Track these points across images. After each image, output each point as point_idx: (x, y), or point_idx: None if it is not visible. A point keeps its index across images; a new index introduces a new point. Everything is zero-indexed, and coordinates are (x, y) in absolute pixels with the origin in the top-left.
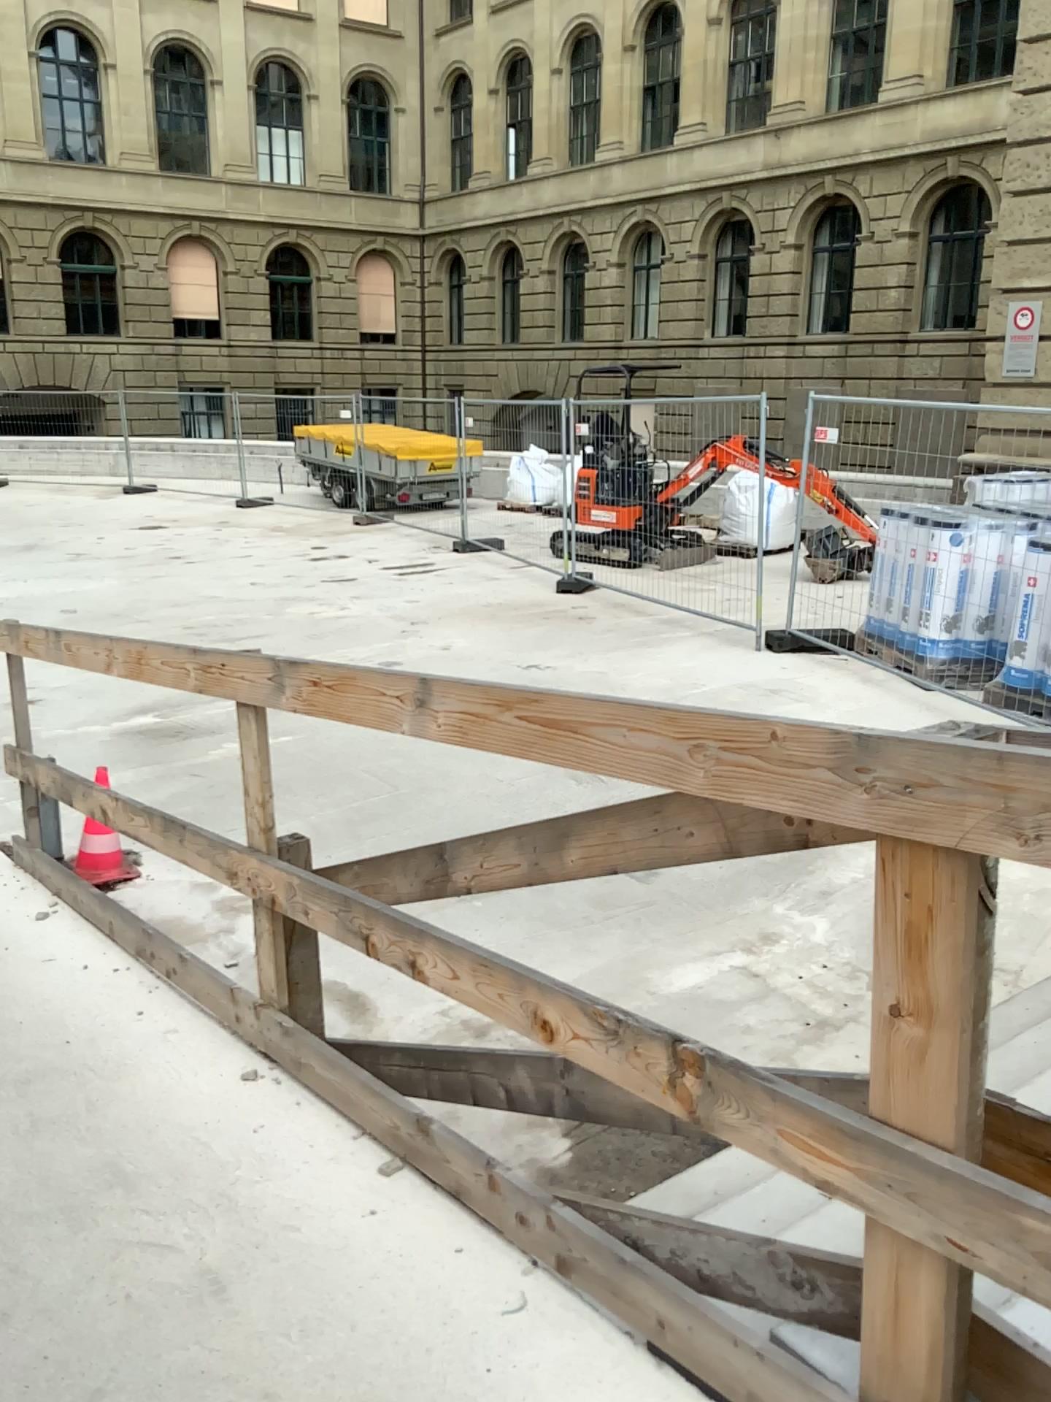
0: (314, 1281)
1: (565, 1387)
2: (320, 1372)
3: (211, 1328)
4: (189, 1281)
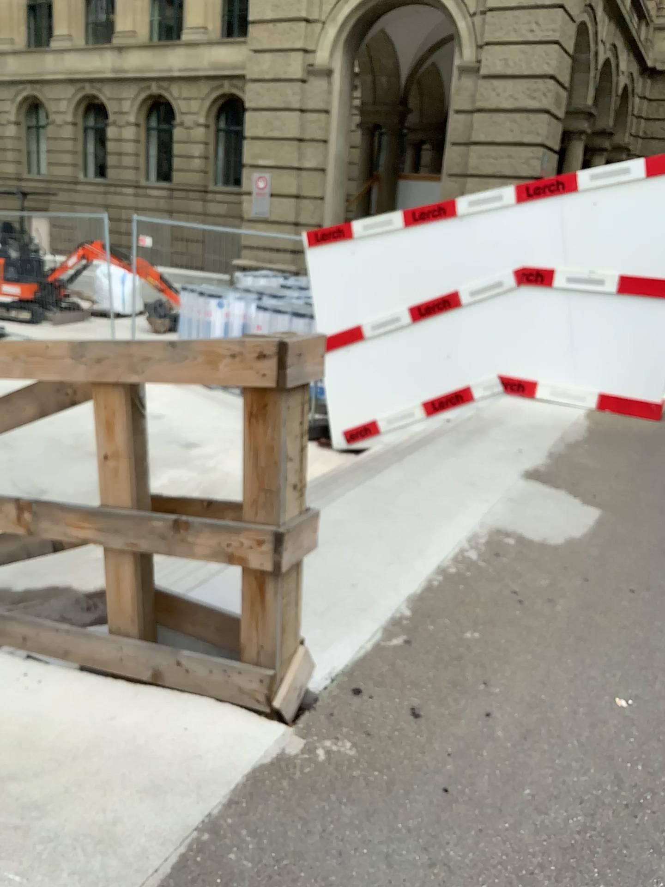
0: None
1: None
2: None
3: None
4: None
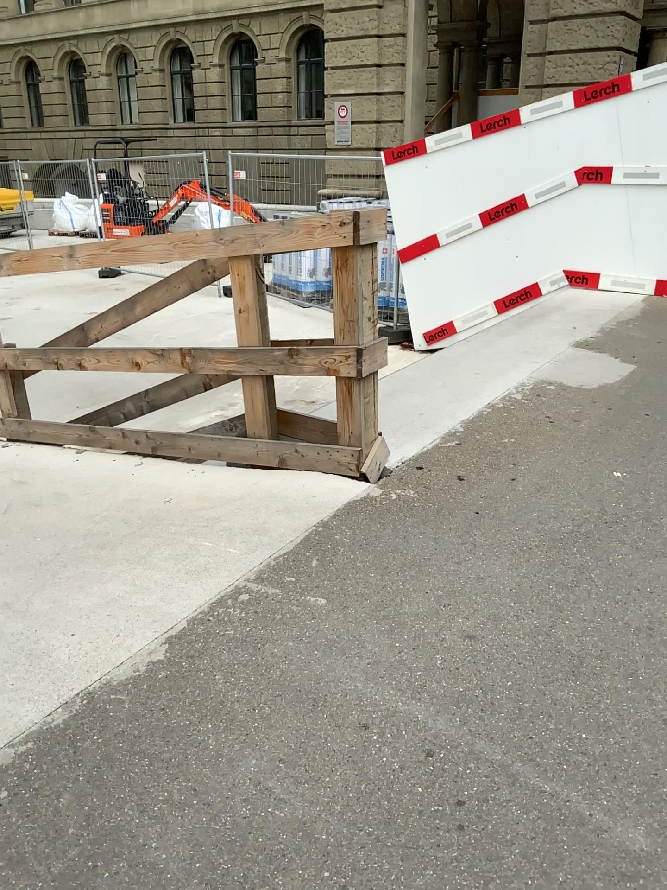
0: (62, 476)
1: (162, 473)
2: (74, 489)
3: (27, 491)
4: (11, 486)
